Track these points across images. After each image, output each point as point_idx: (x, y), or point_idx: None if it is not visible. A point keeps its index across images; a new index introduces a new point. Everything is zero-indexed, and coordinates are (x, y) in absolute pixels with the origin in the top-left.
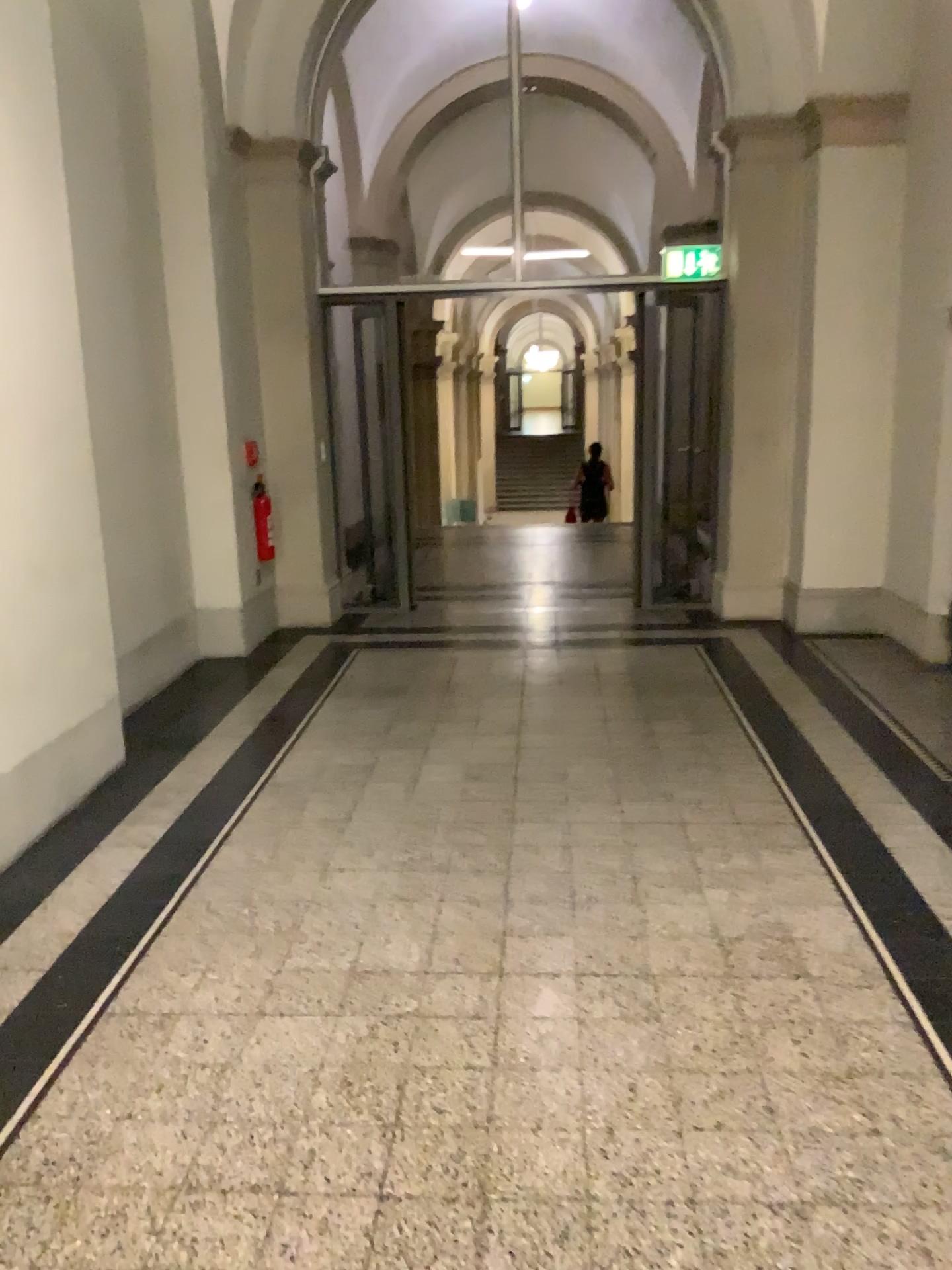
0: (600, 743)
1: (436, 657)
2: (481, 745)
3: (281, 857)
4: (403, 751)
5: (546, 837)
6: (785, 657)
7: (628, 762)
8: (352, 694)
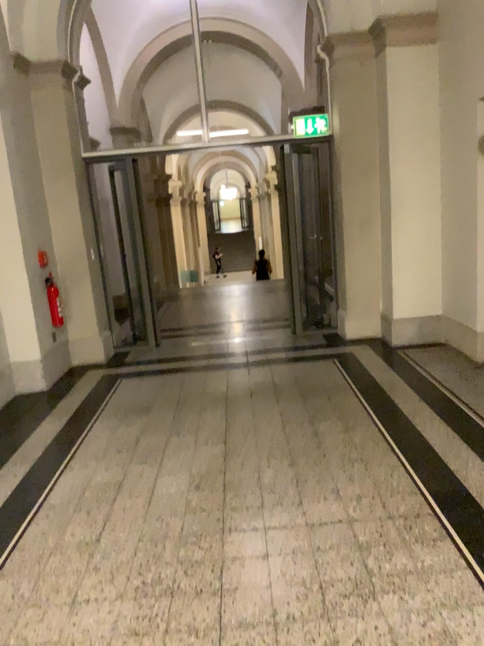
0: (281, 447)
1: (170, 382)
2: (199, 456)
3: (38, 591)
4: (144, 466)
5: (248, 547)
6: (390, 364)
7: (302, 463)
8: (113, 416)
